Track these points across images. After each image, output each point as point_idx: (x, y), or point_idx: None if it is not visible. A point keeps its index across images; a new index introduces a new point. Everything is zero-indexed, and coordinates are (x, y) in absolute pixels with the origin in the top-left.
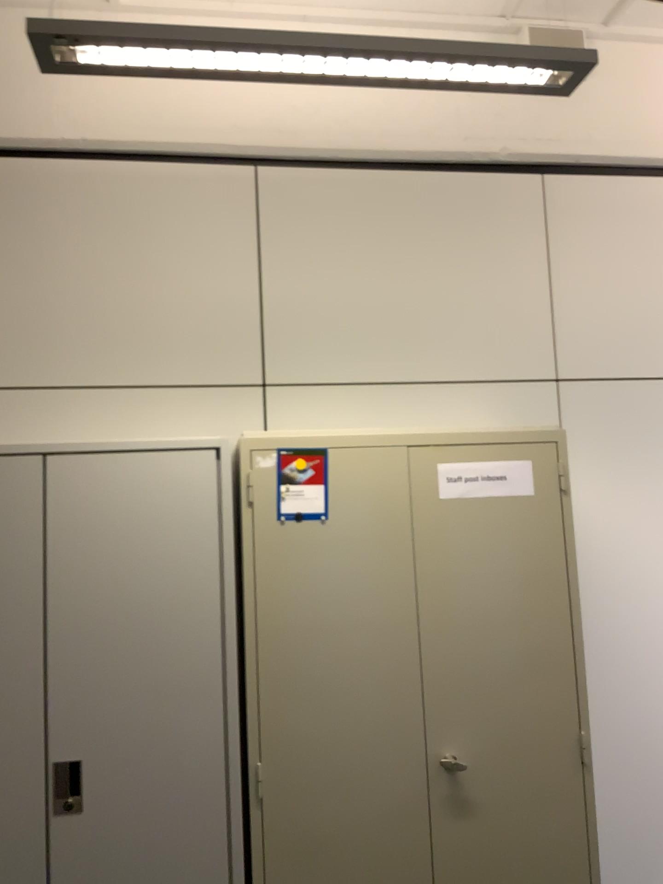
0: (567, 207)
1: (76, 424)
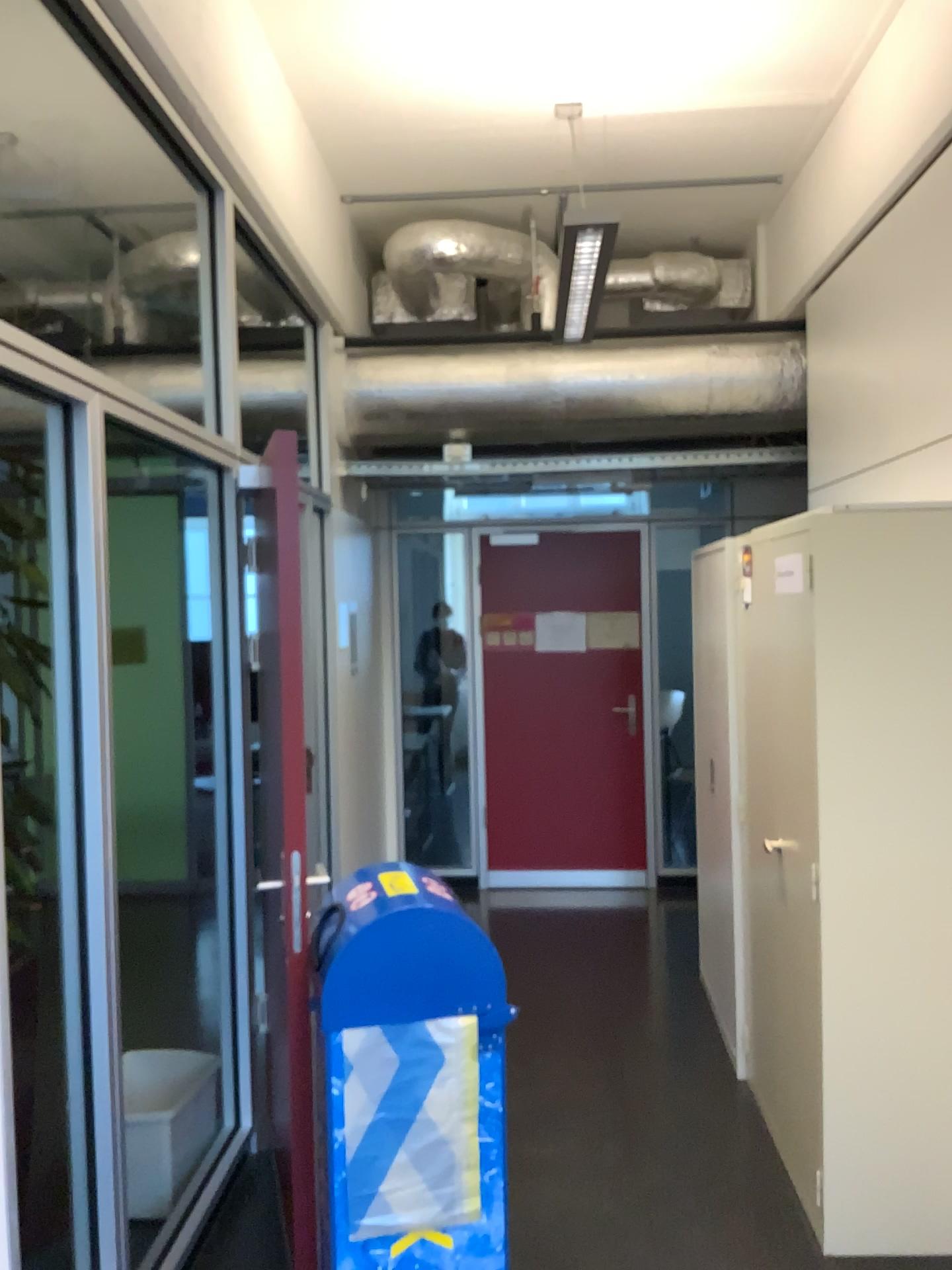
0: None
1: None
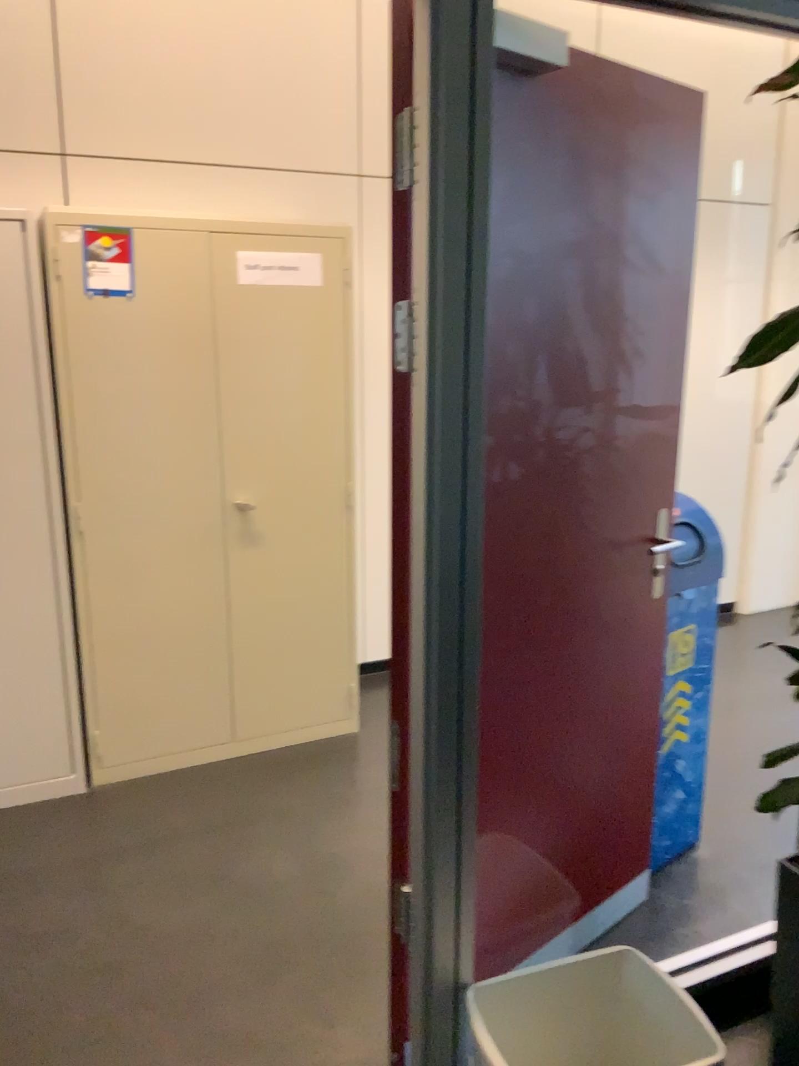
0: None
1: None
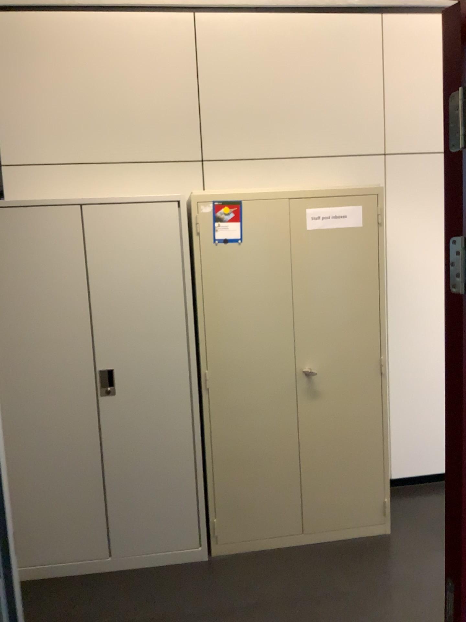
0: (397, 37)
1: (91, 188)
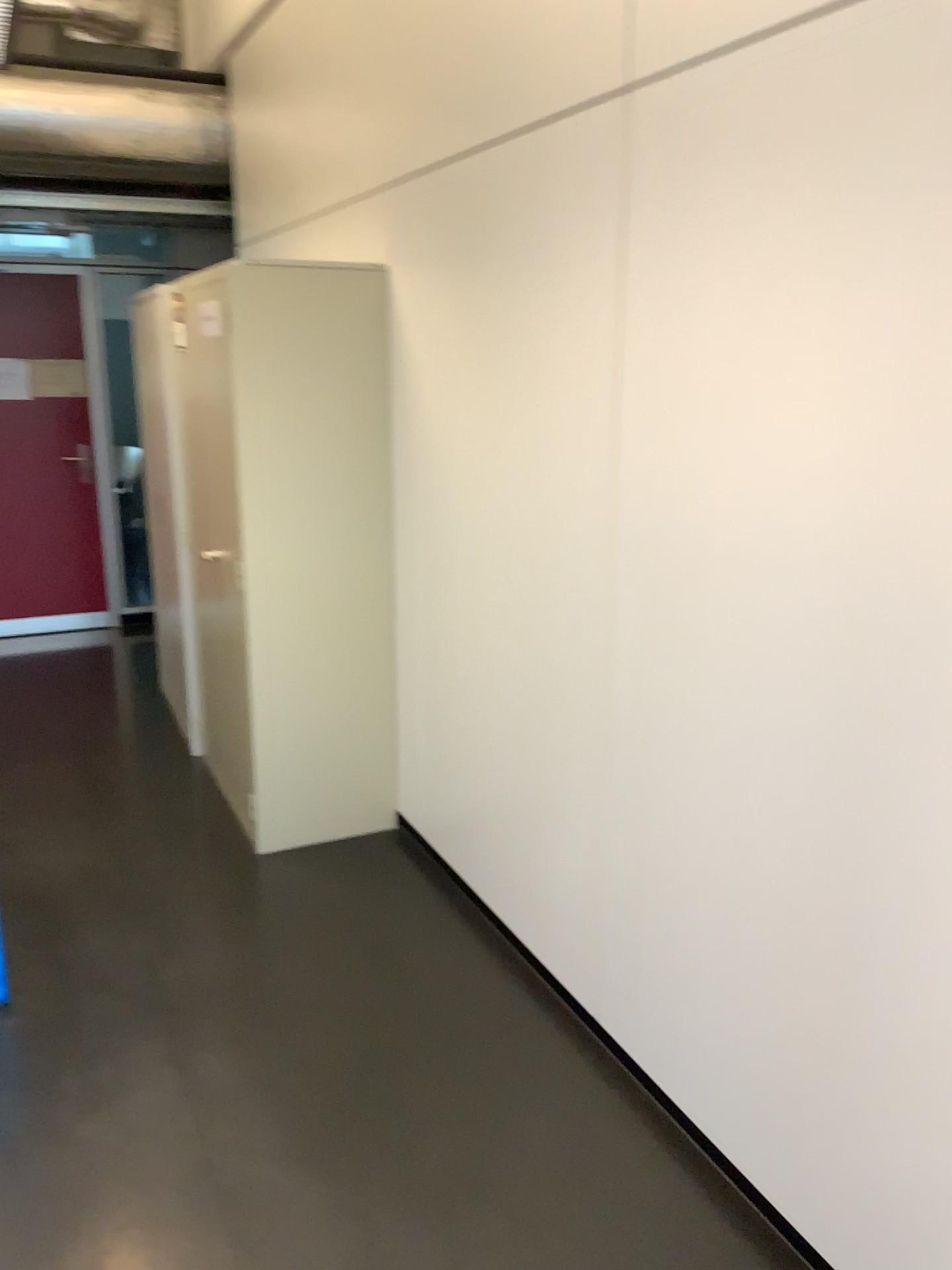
0: None
1: None
